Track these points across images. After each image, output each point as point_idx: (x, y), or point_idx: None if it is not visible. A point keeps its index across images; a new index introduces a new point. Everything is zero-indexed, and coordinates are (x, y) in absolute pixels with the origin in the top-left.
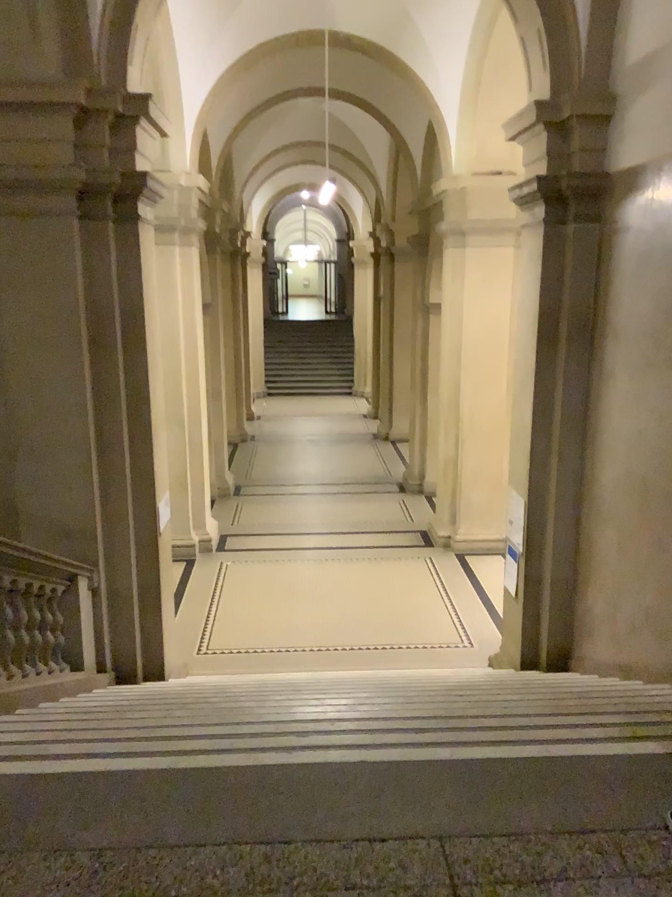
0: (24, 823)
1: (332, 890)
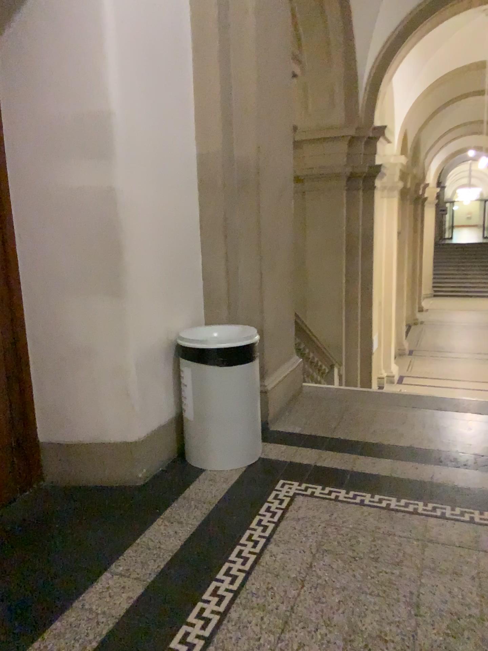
0: (354, 397)
1: (460, 419)
